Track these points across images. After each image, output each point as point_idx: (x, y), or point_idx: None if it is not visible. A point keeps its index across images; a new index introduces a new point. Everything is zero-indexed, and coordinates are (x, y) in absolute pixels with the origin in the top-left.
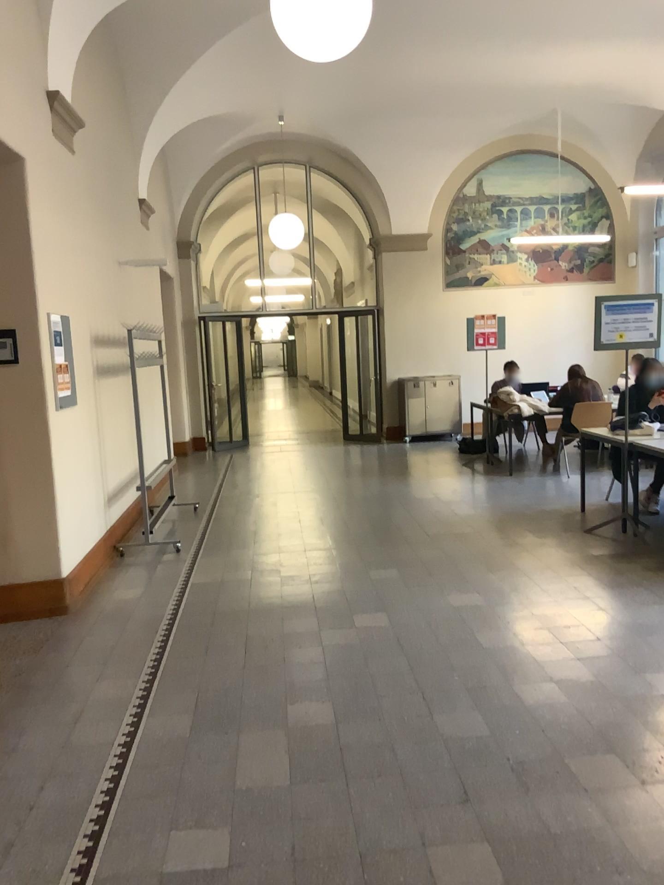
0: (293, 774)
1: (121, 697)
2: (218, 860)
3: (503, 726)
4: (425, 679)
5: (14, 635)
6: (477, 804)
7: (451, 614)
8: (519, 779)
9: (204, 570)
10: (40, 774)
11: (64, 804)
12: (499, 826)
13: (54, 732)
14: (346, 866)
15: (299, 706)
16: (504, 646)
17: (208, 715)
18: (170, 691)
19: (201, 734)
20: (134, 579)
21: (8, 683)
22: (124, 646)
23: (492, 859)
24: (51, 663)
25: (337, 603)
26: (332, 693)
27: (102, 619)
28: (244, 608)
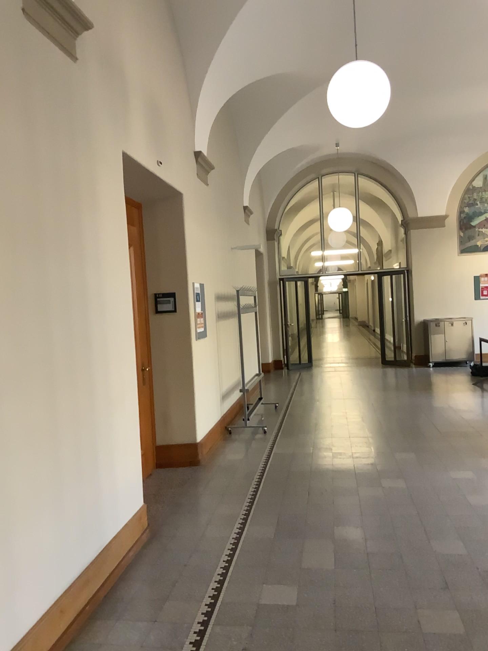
0: (337, 562)
1: (233, 513)
2: (291, 600)
3: (477, 550)
4: (426, 519)
5: (169, 475)
6: (453, 590)
7: (449, 482)
8: (483, 580)
9: (282, 445)
10: (190, 548)
11: (204, 564)
12: (466, 603)
13: (196, 528)
14: (367, 612)
15: (342, 527)
16: (485, 504)
17: (285, 527)
18: (262, 512)
19: (281, 537)
20: (239, 448)
21: (168, 501)
22: (234, 485)
23: (458, 619)
24: (192, 492)
25: (370, 470)
26: (363, 521)
27: (220, 470)
28: (308, 469)
